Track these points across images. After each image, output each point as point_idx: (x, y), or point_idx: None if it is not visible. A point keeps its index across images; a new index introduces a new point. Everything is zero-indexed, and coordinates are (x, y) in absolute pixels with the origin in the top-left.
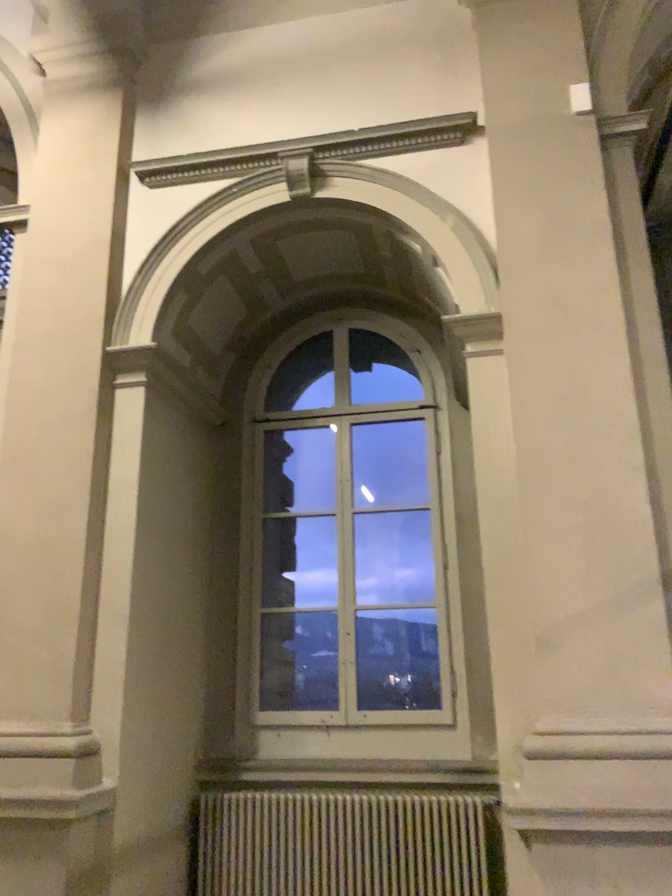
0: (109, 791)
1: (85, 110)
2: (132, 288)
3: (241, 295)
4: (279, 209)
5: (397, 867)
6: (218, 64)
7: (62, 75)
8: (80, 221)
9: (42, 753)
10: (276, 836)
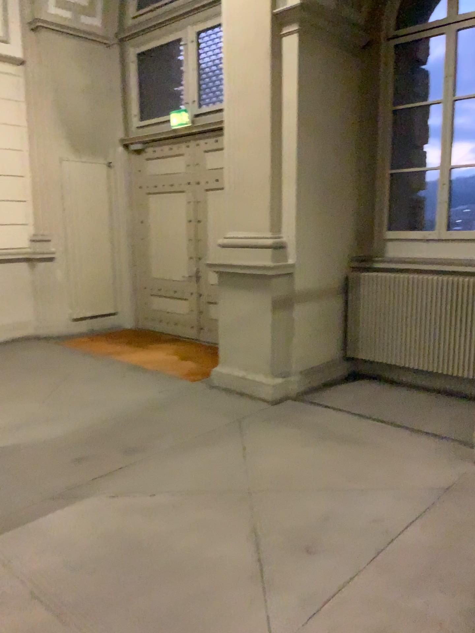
0: (289, 263)
1: None
2: None
3: None
4: None
5: (454, 315)
6: None
7: None
8: None
9: (257, 245)
10: (388, 295)
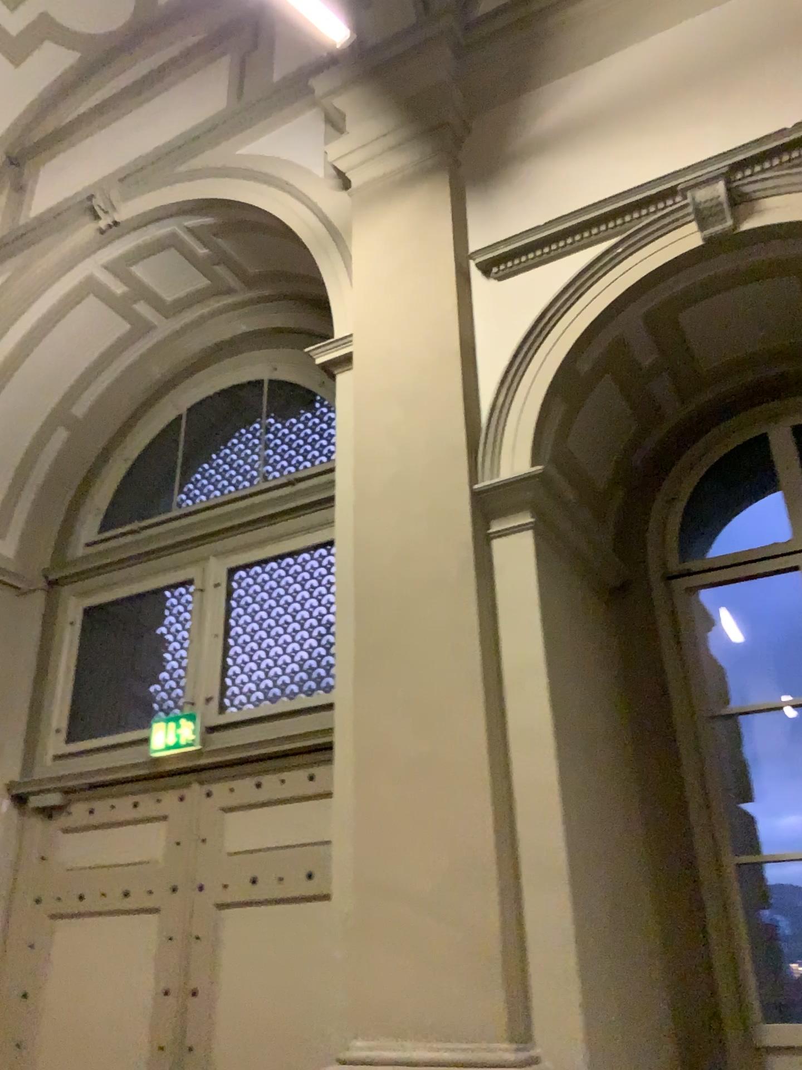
0: None
1: (403, 207)
2: (495, 406)
3: (632, 401)
4: (688, 260)
5: None
6: (562, 113)
7: (369, 177)
8: (415, 336)
9: None
10: None
